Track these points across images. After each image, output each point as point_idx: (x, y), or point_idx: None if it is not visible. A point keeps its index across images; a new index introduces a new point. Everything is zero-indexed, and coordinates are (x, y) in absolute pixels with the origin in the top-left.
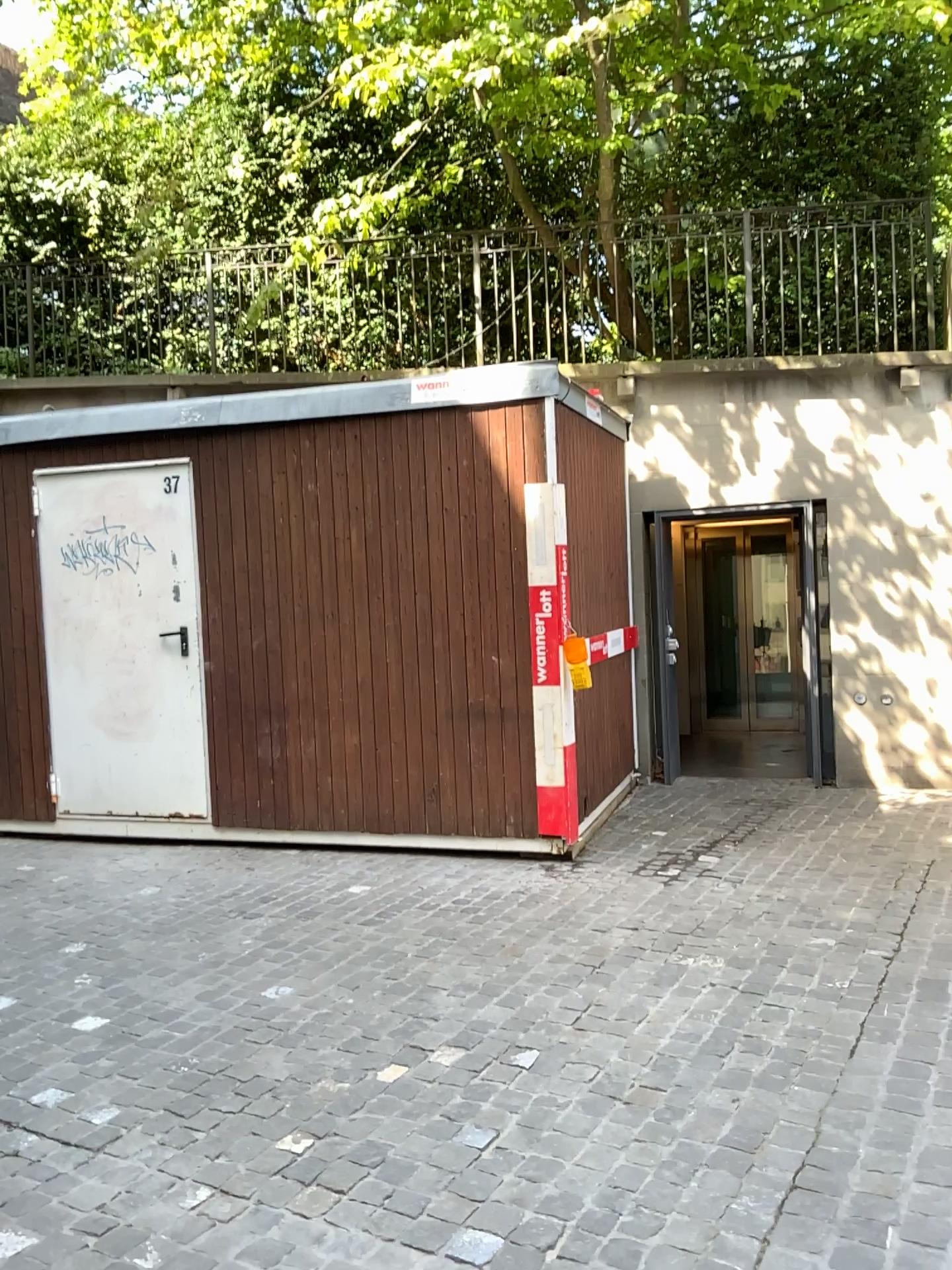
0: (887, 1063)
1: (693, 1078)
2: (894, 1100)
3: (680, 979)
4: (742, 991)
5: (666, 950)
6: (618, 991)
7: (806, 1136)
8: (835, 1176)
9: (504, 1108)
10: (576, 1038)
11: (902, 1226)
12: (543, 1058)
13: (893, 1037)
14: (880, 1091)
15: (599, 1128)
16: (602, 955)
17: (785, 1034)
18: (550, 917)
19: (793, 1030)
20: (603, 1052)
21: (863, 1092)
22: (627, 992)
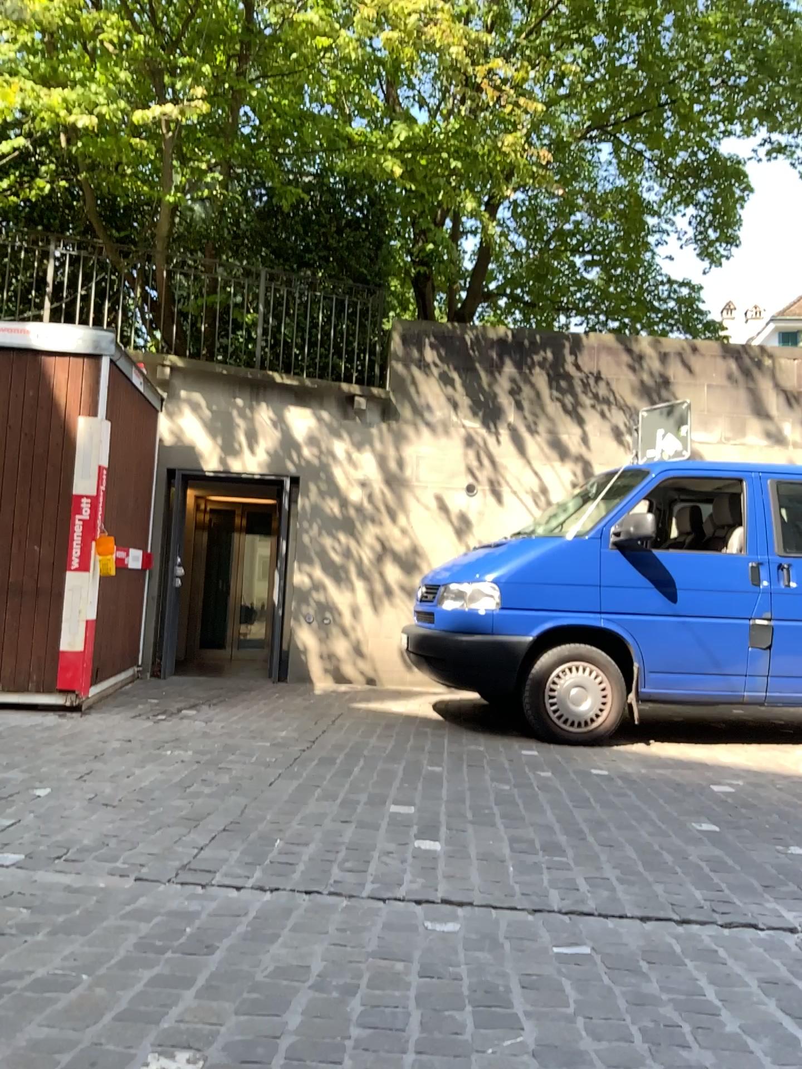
0: (292, 786)
1: (164, 793)
2: (292, 798)
3: (161, 757)
4: (203, 762)
5: (152, 747)
6: (114, 763)
7: (235, 811)
8: (250, 823)
9: (25, 808)
10: (82, 781)
11: (285, 838)
12: (56, 788)
13: (298, 776)
14: (285, 794)
15: (96, 813)
16: (104, 749)
17: (229, 777)
18: (63, 733)
19: (235, 776)
20: (102, 785)
21: (275, 795)
22: (121, 762)
